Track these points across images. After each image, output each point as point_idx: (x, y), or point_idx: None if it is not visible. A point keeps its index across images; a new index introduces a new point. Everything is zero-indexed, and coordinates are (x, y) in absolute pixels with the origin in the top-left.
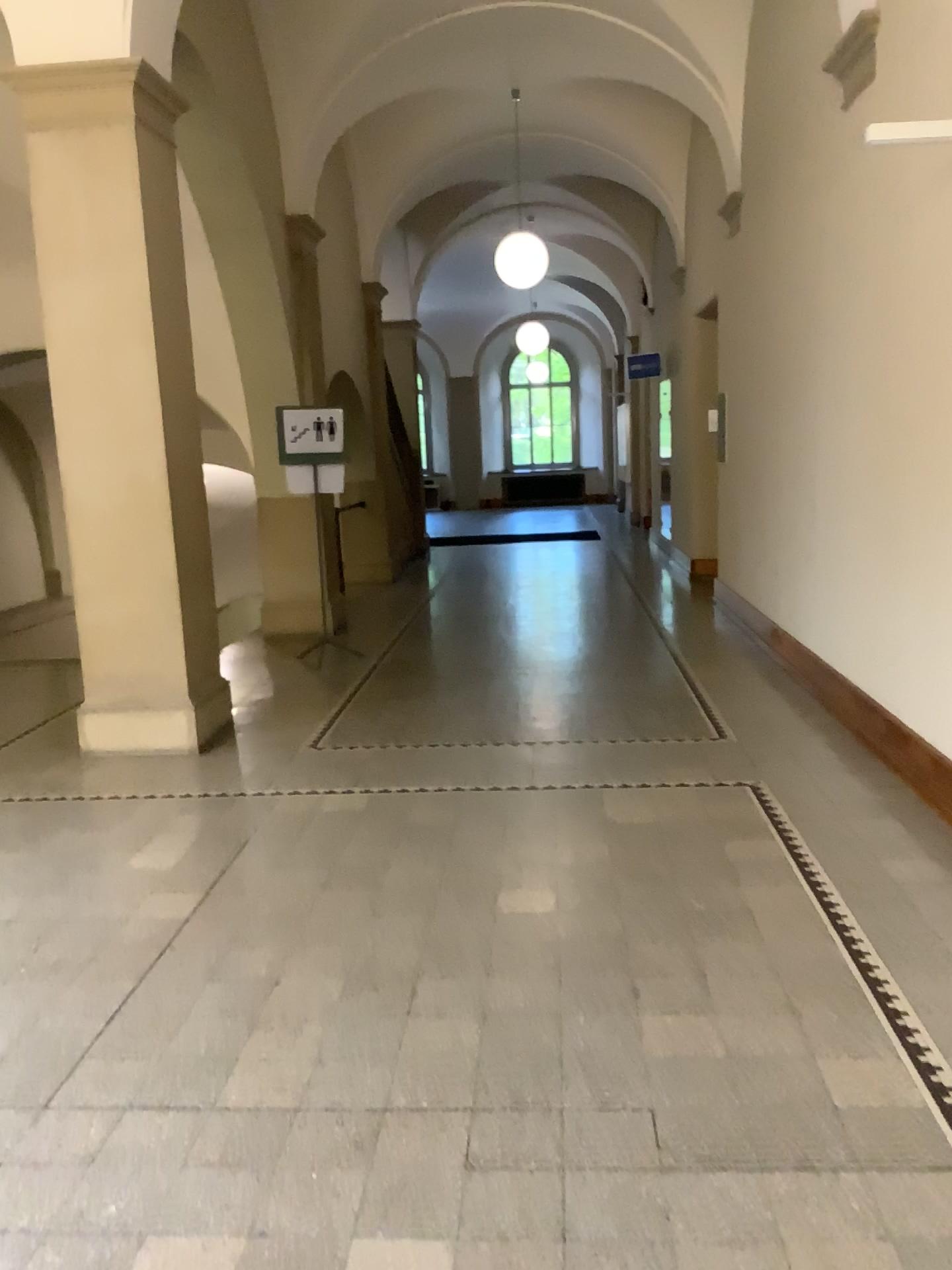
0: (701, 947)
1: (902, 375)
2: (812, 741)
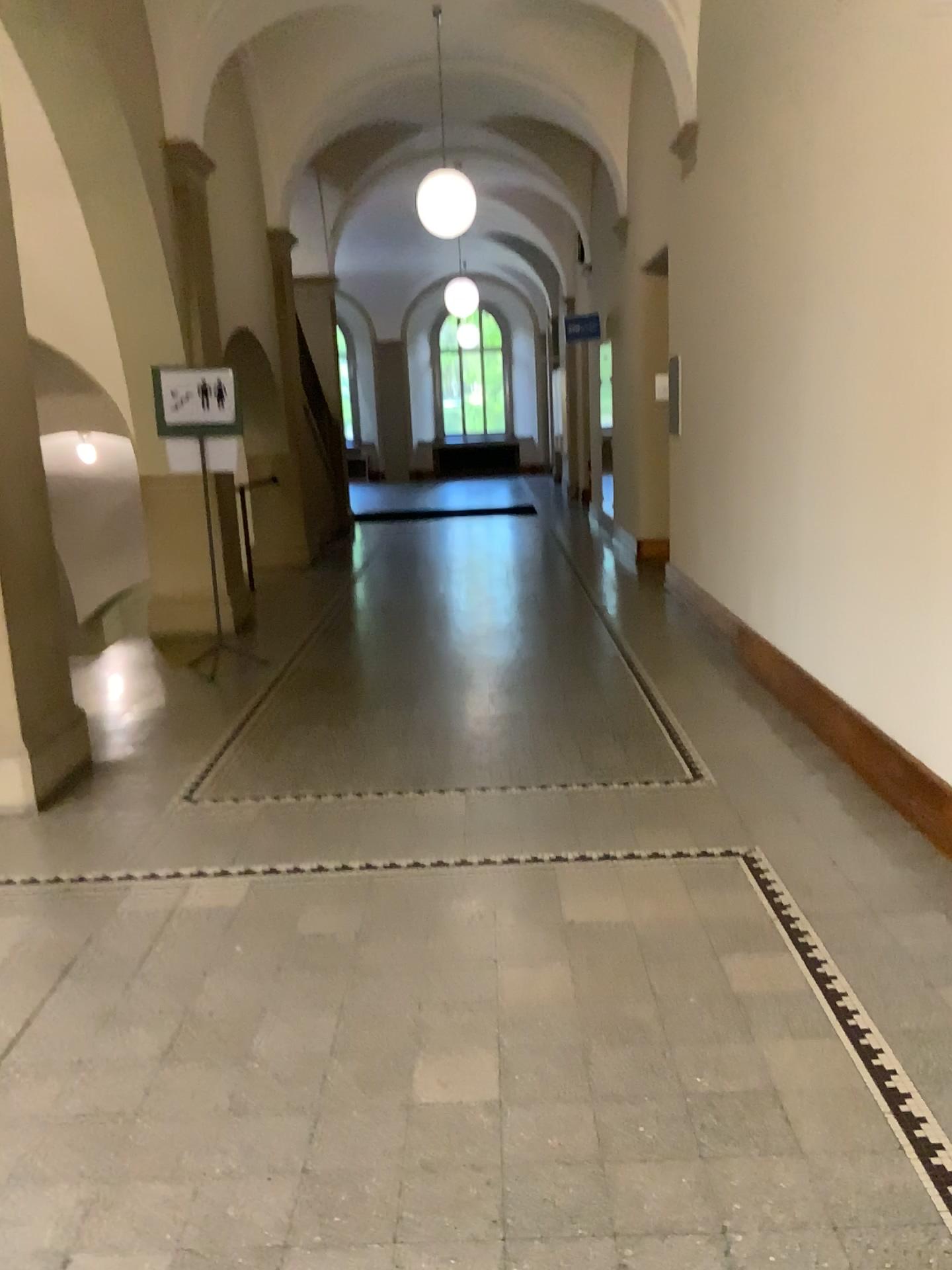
0: (713, 1167)
1: (934, 324)
2: (810, 785)
